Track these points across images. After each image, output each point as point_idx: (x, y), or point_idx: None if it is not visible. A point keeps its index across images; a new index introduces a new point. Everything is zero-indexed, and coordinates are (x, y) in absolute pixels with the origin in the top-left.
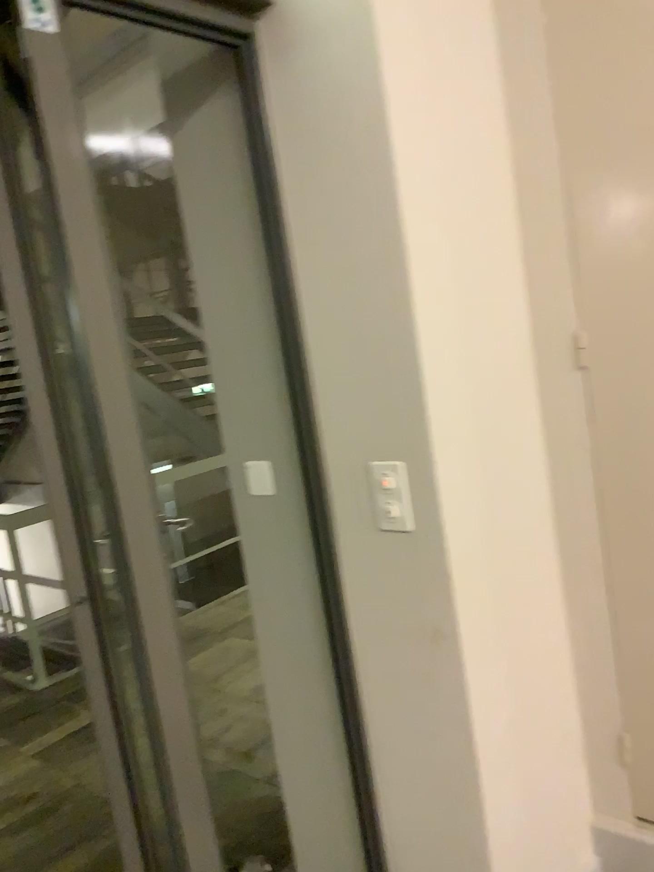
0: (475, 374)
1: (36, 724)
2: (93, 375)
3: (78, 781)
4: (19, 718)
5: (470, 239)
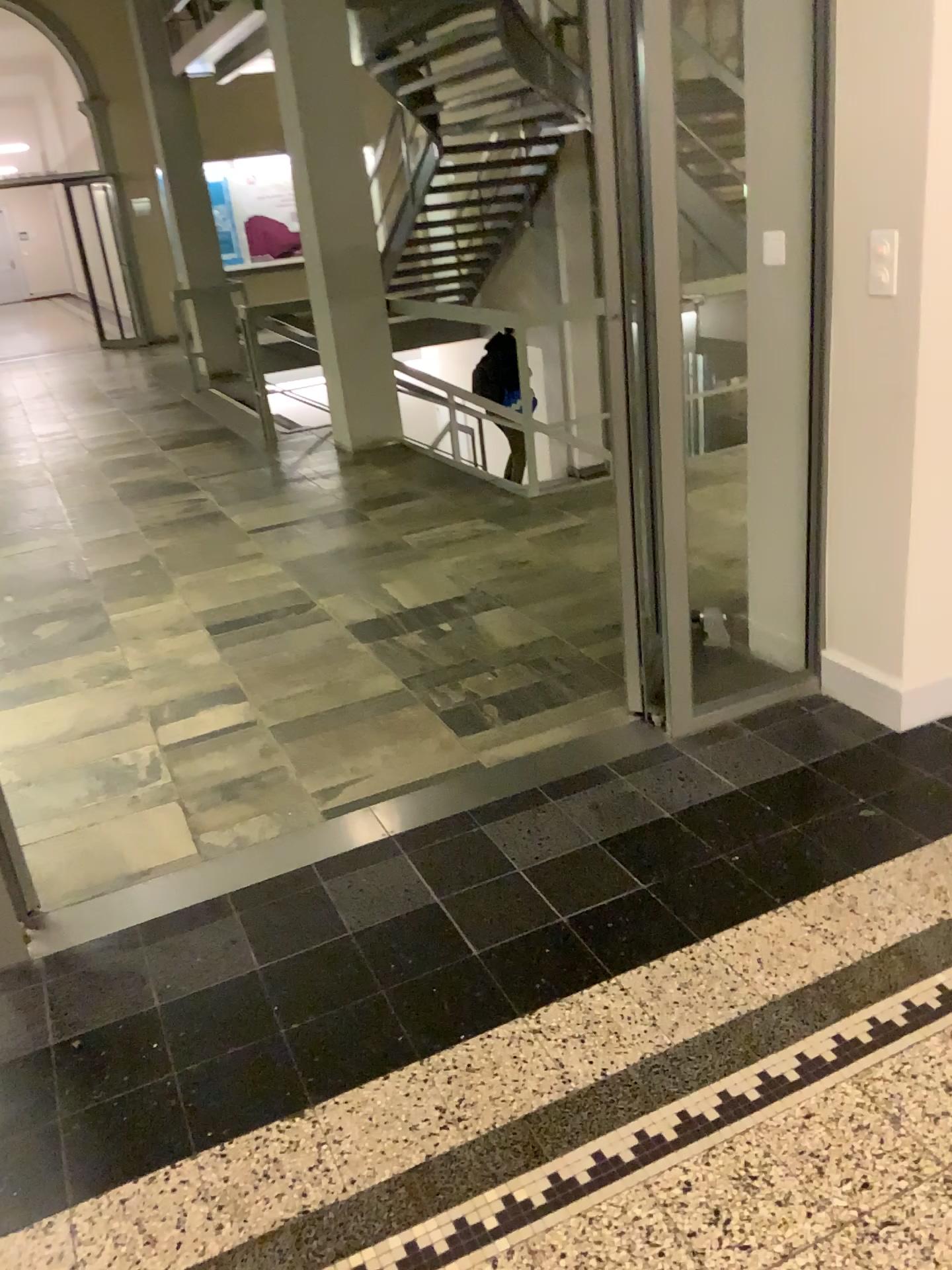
0: None
1: (534, 517)
2: (658, 136)
3: (572, 558)
4: (518, 512)
5: None
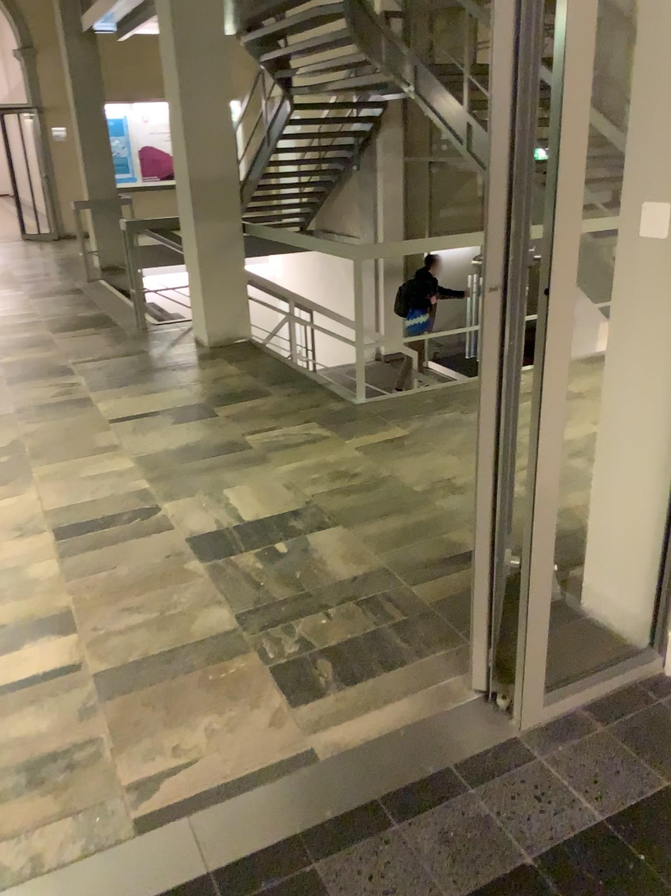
0: None
1: (362, 428)
2: (575, 84)
3: (399, 476)
4: (348, 421)
5: None
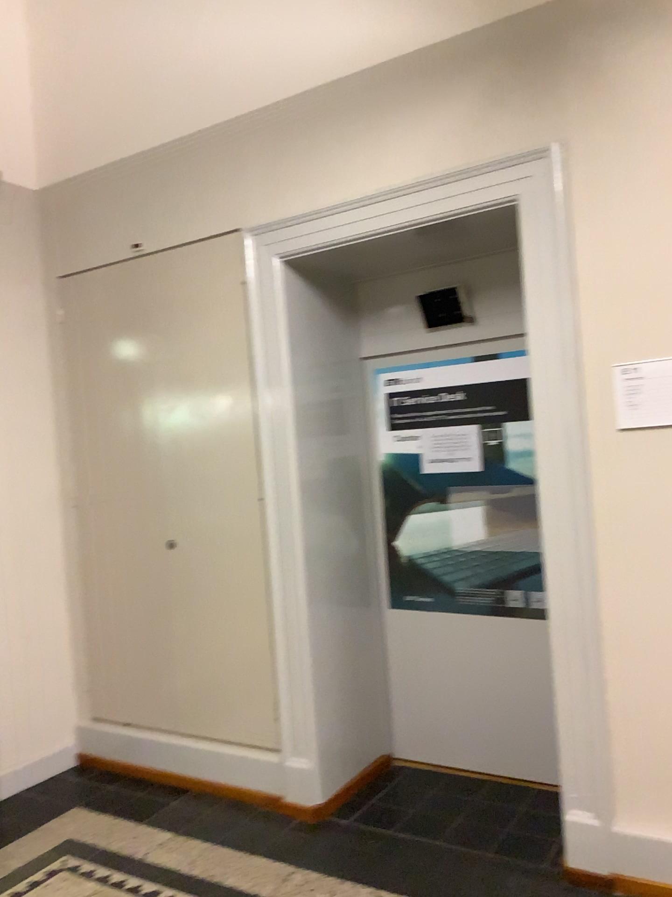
0: (12, 507)
1: None
2: None
3: None
4: None
5: (18, 453)
